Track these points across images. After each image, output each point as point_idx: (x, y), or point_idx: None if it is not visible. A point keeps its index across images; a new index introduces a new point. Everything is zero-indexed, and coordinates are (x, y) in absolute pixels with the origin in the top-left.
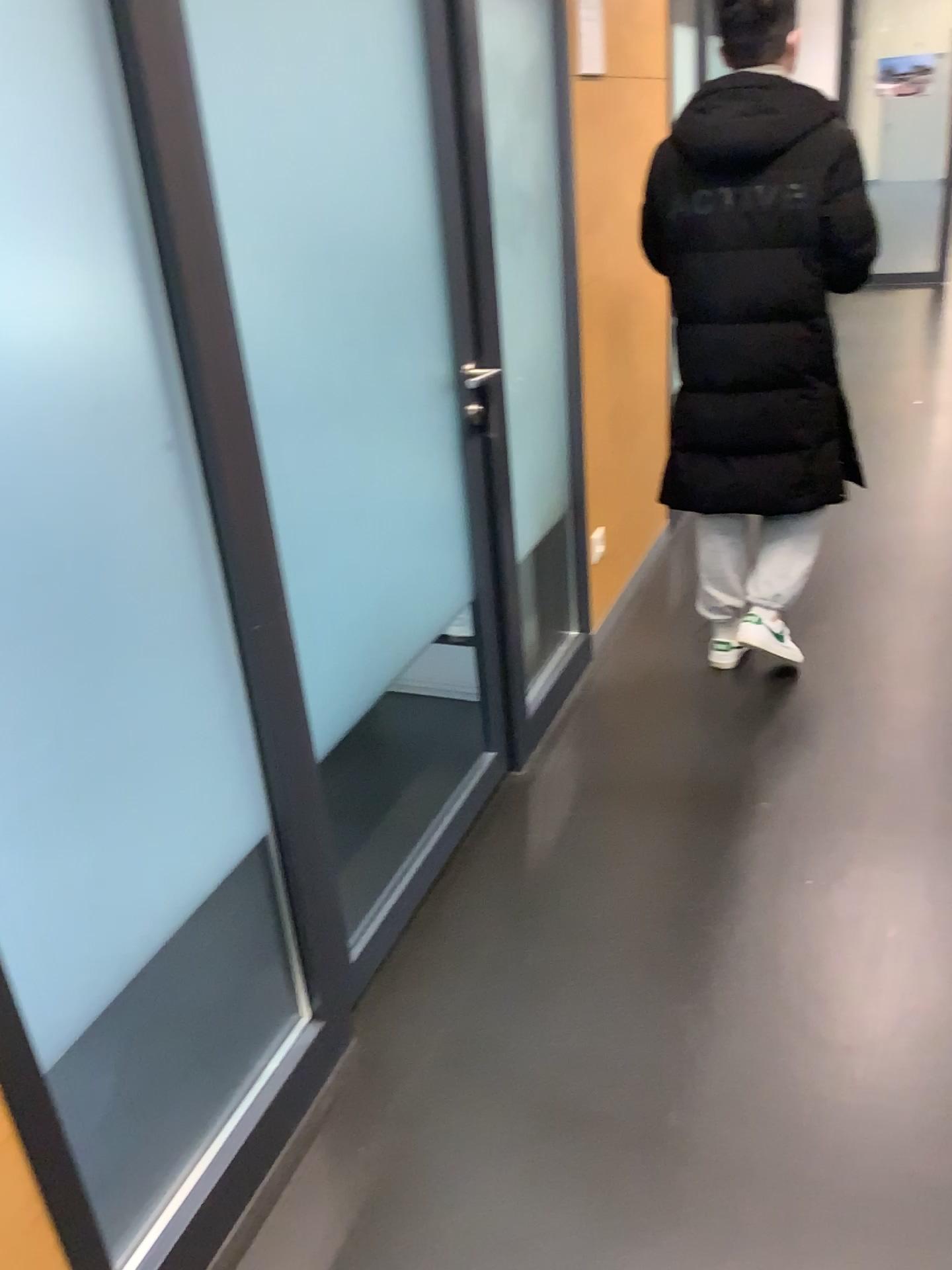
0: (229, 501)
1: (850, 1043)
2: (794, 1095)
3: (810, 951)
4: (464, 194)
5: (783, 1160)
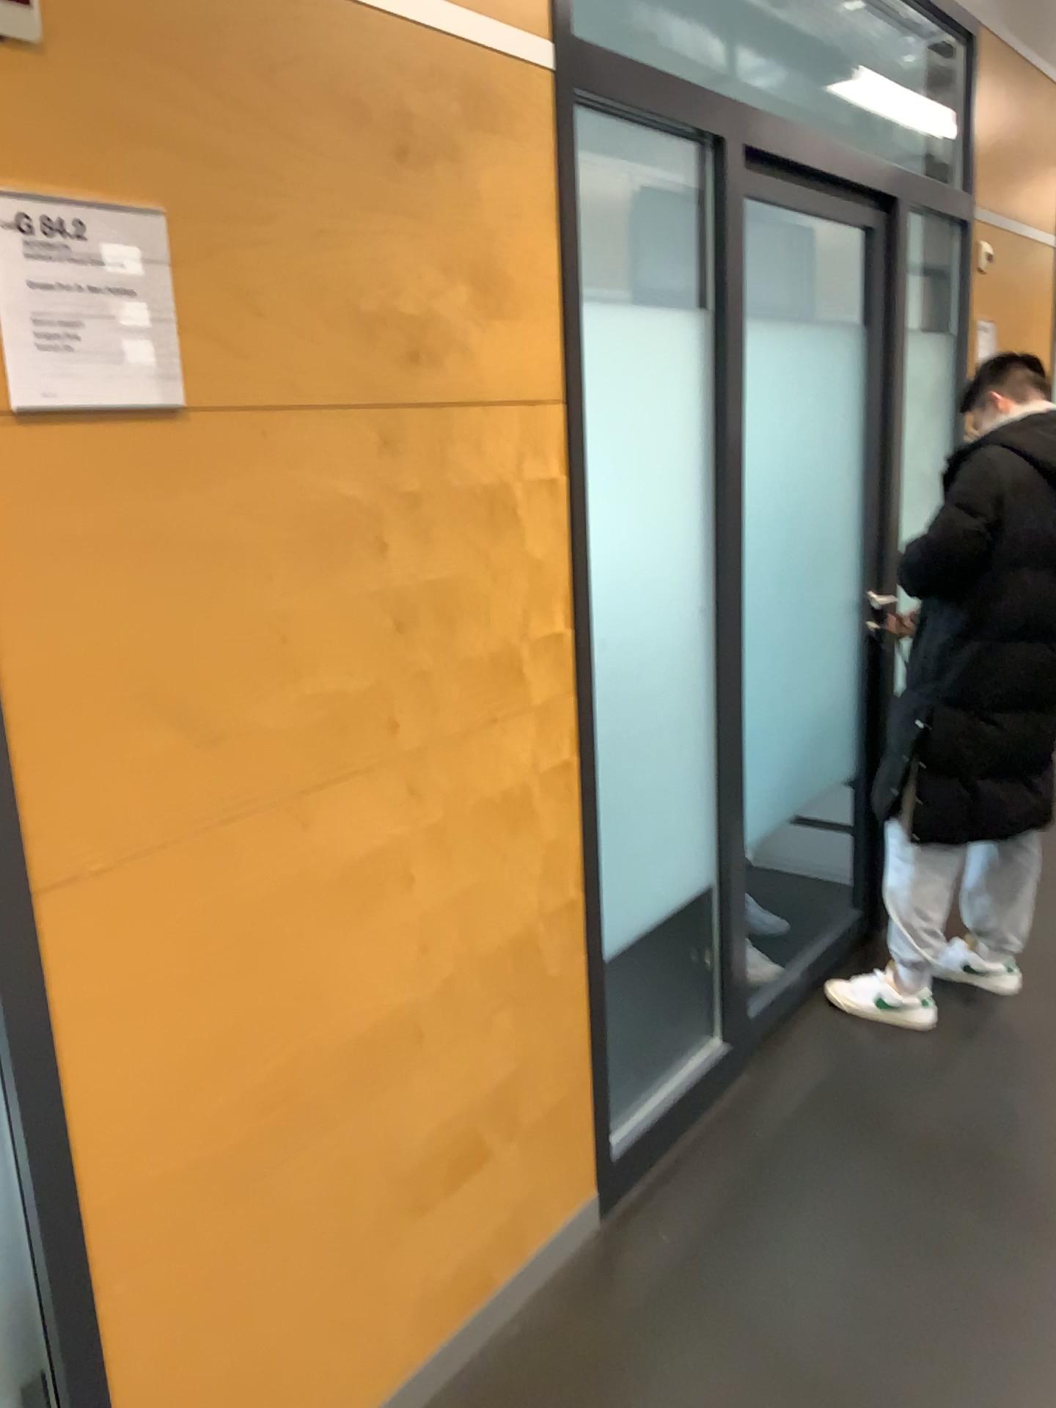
0: (730, 648)
1: None
2: None
3: None
4: (884, 471)
5: None
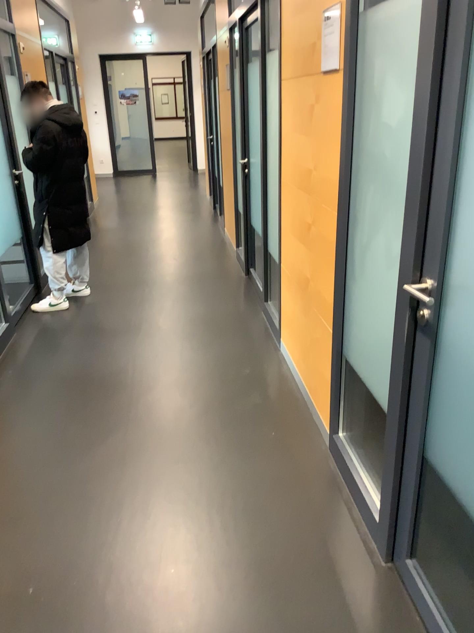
0: None
1: (135, 309)
2: (124, 317)
3: (125, 301)
4: (8, 125)
5: (122, 323)
